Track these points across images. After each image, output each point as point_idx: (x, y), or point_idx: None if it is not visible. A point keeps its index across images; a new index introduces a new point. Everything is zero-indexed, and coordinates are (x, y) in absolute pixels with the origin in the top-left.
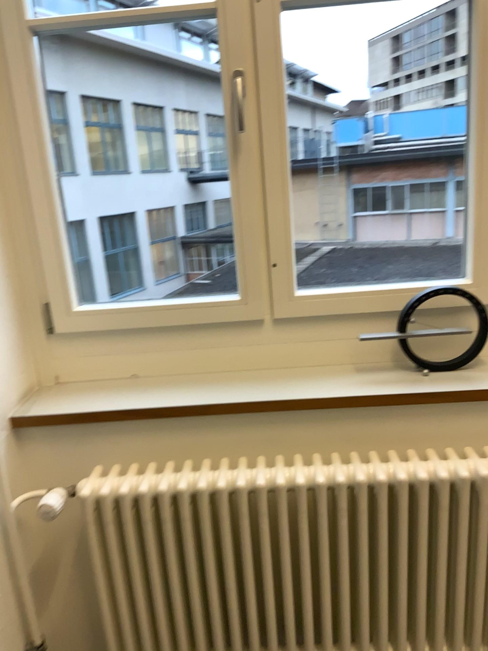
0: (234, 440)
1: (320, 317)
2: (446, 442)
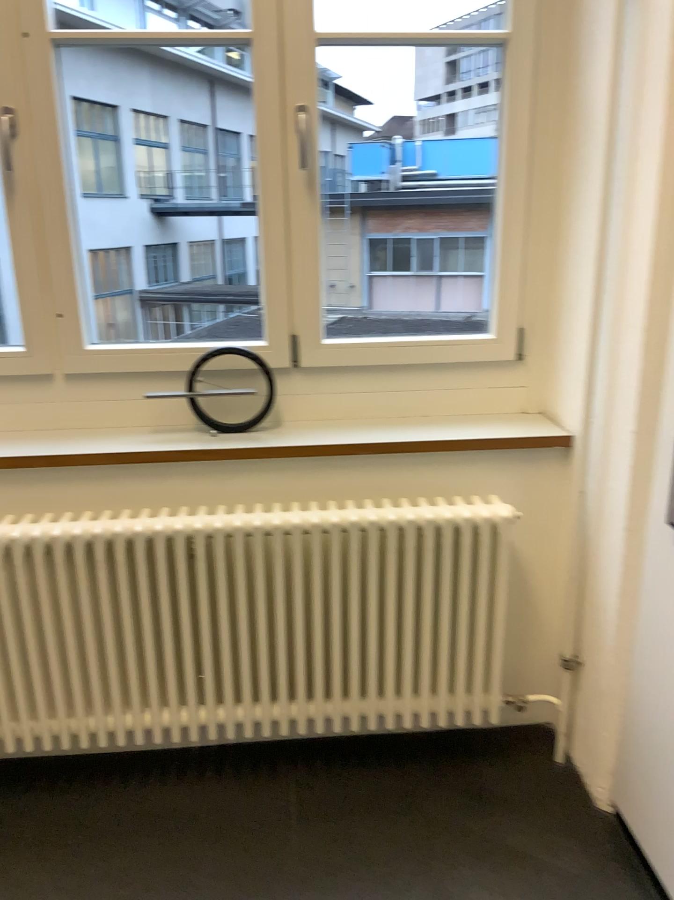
0: (7, 492)
1: (116, 369)
2: (226, 498)
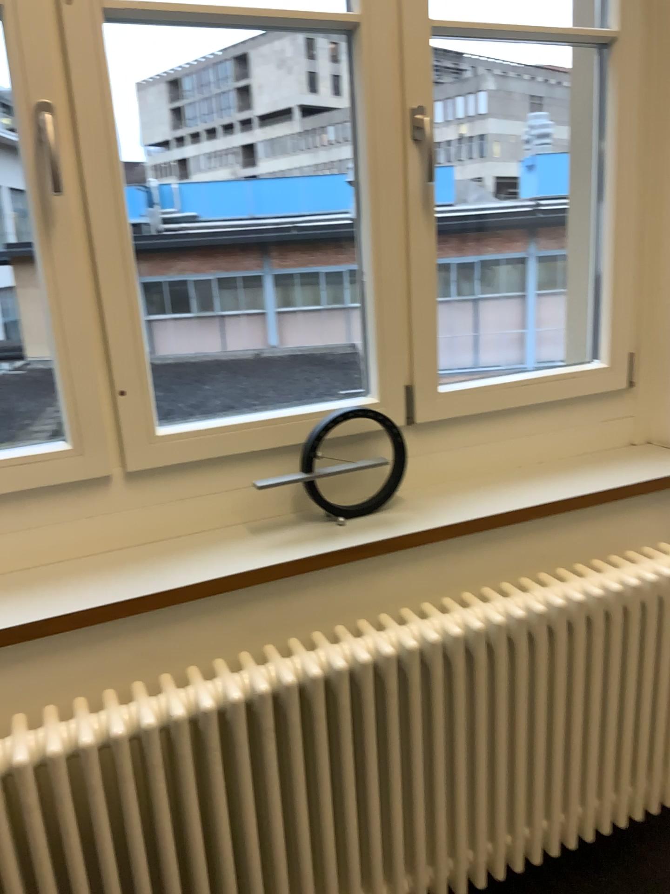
0: (85, 666)
1: (190, 463)
2: (376, 609)
